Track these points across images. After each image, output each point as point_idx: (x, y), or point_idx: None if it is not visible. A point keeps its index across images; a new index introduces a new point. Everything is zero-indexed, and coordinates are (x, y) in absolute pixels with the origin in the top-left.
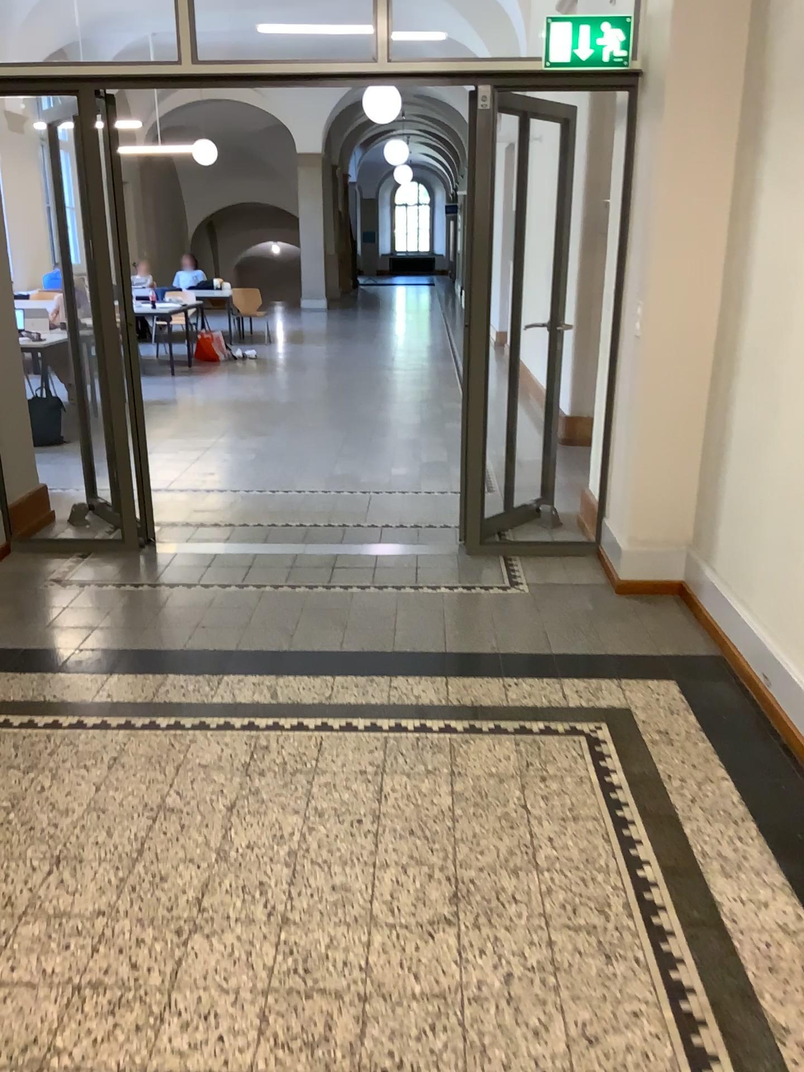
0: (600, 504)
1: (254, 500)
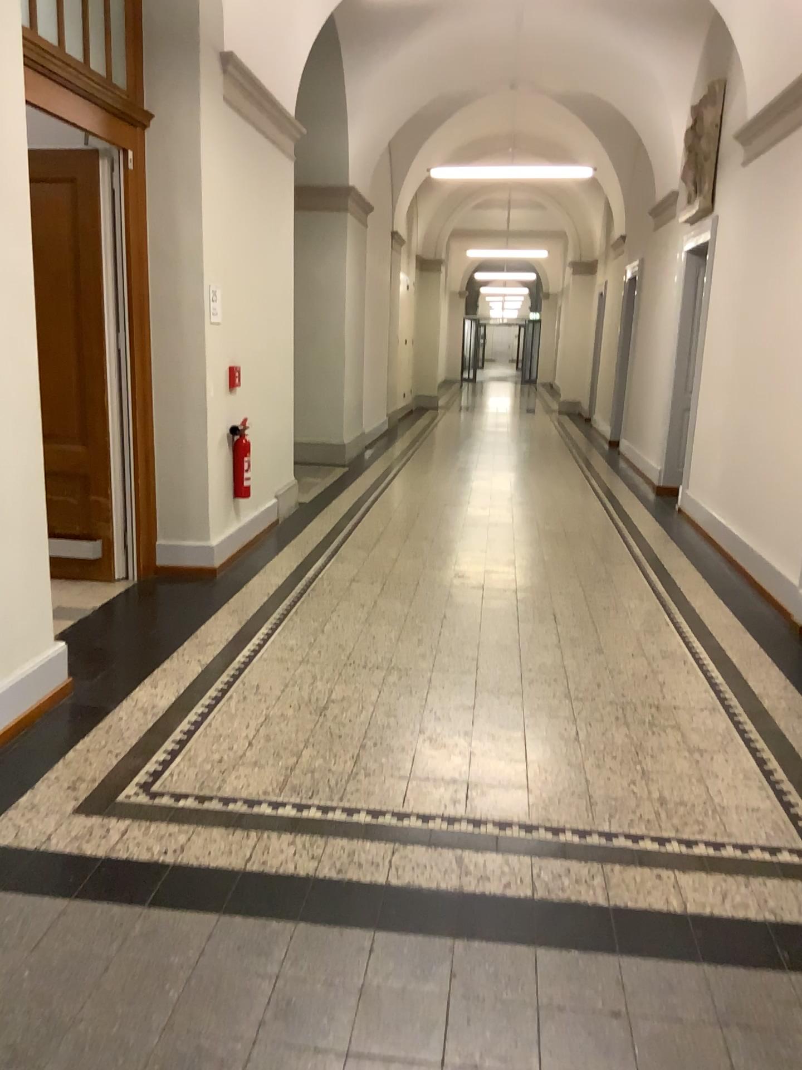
0: None
1: None
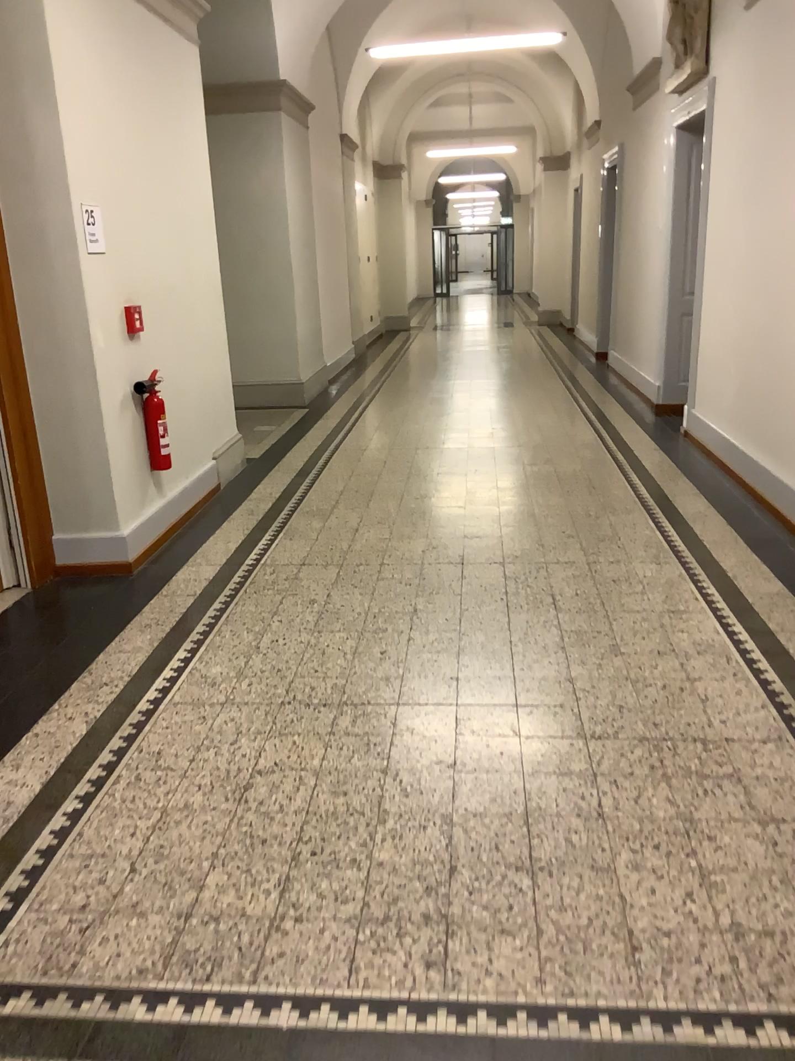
0: None
1: None
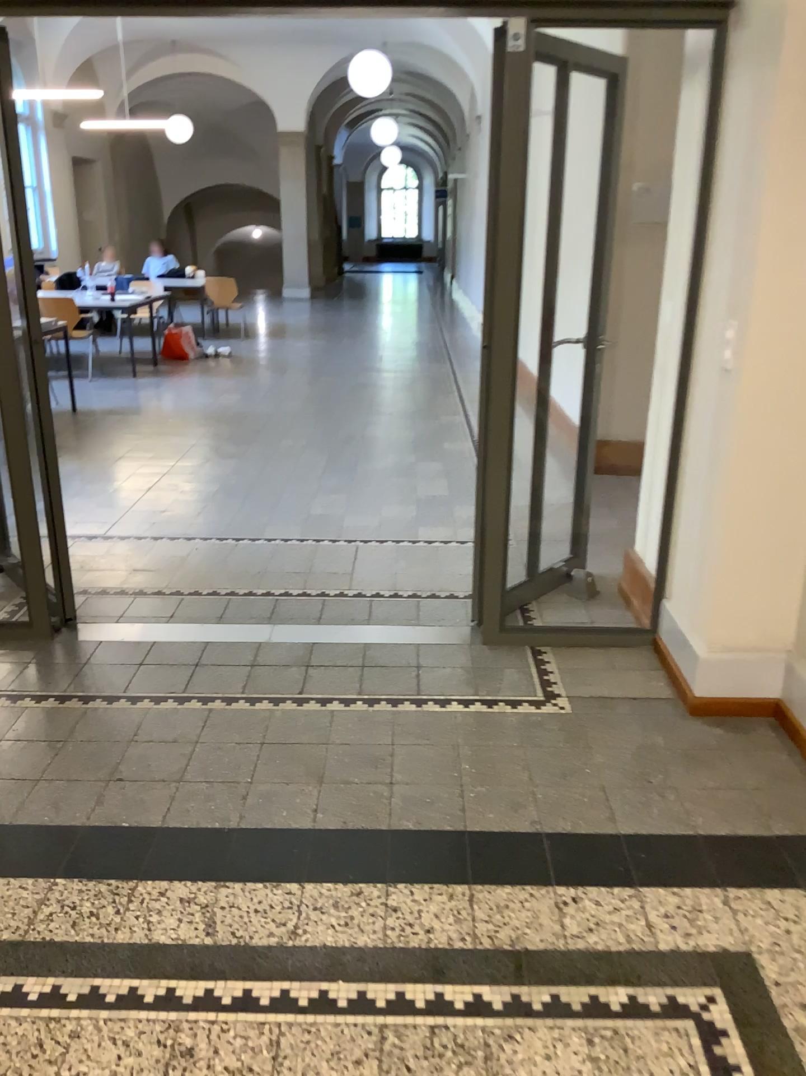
0: (657, 579)
1: (210, 557)
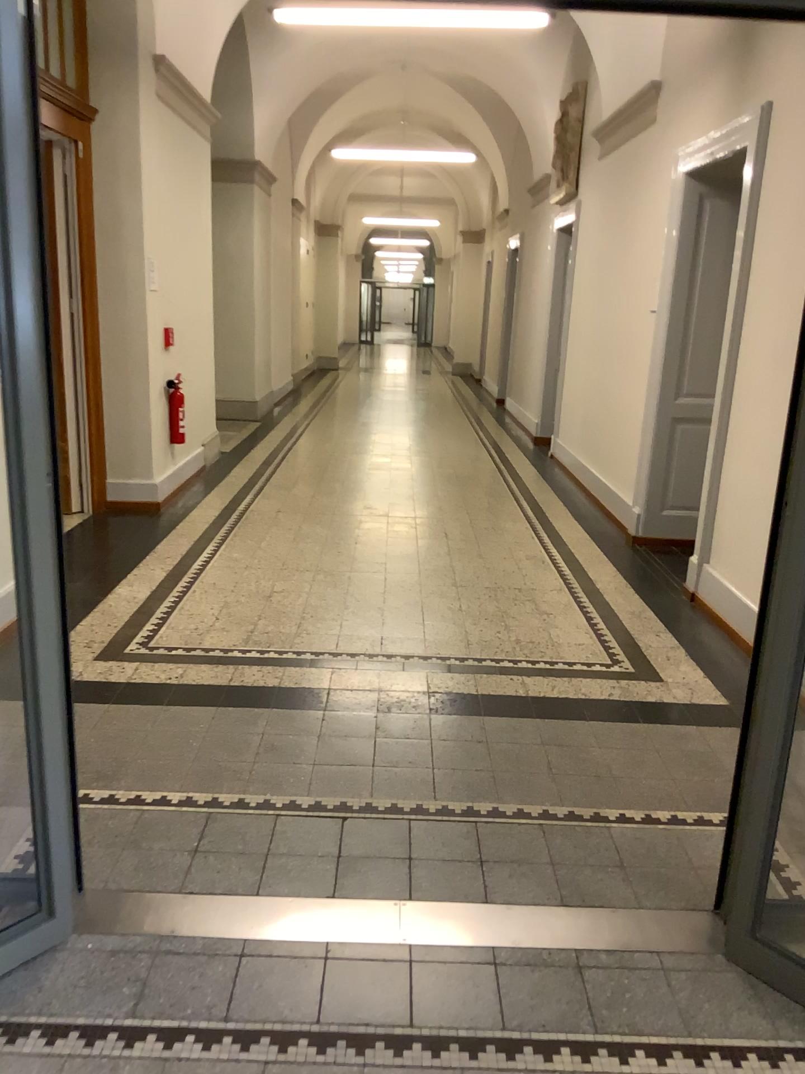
0: None
1: None
